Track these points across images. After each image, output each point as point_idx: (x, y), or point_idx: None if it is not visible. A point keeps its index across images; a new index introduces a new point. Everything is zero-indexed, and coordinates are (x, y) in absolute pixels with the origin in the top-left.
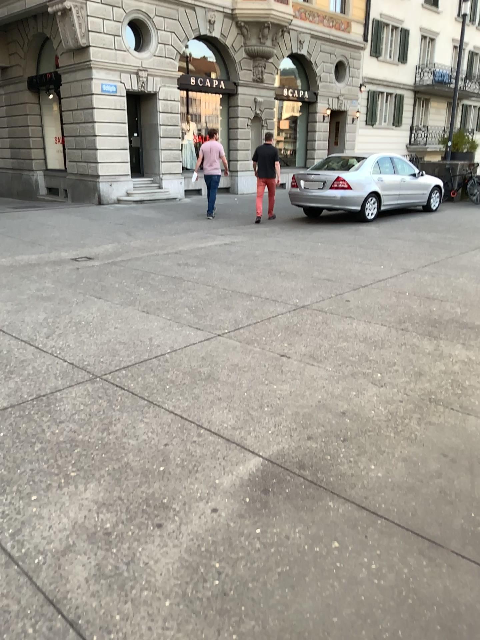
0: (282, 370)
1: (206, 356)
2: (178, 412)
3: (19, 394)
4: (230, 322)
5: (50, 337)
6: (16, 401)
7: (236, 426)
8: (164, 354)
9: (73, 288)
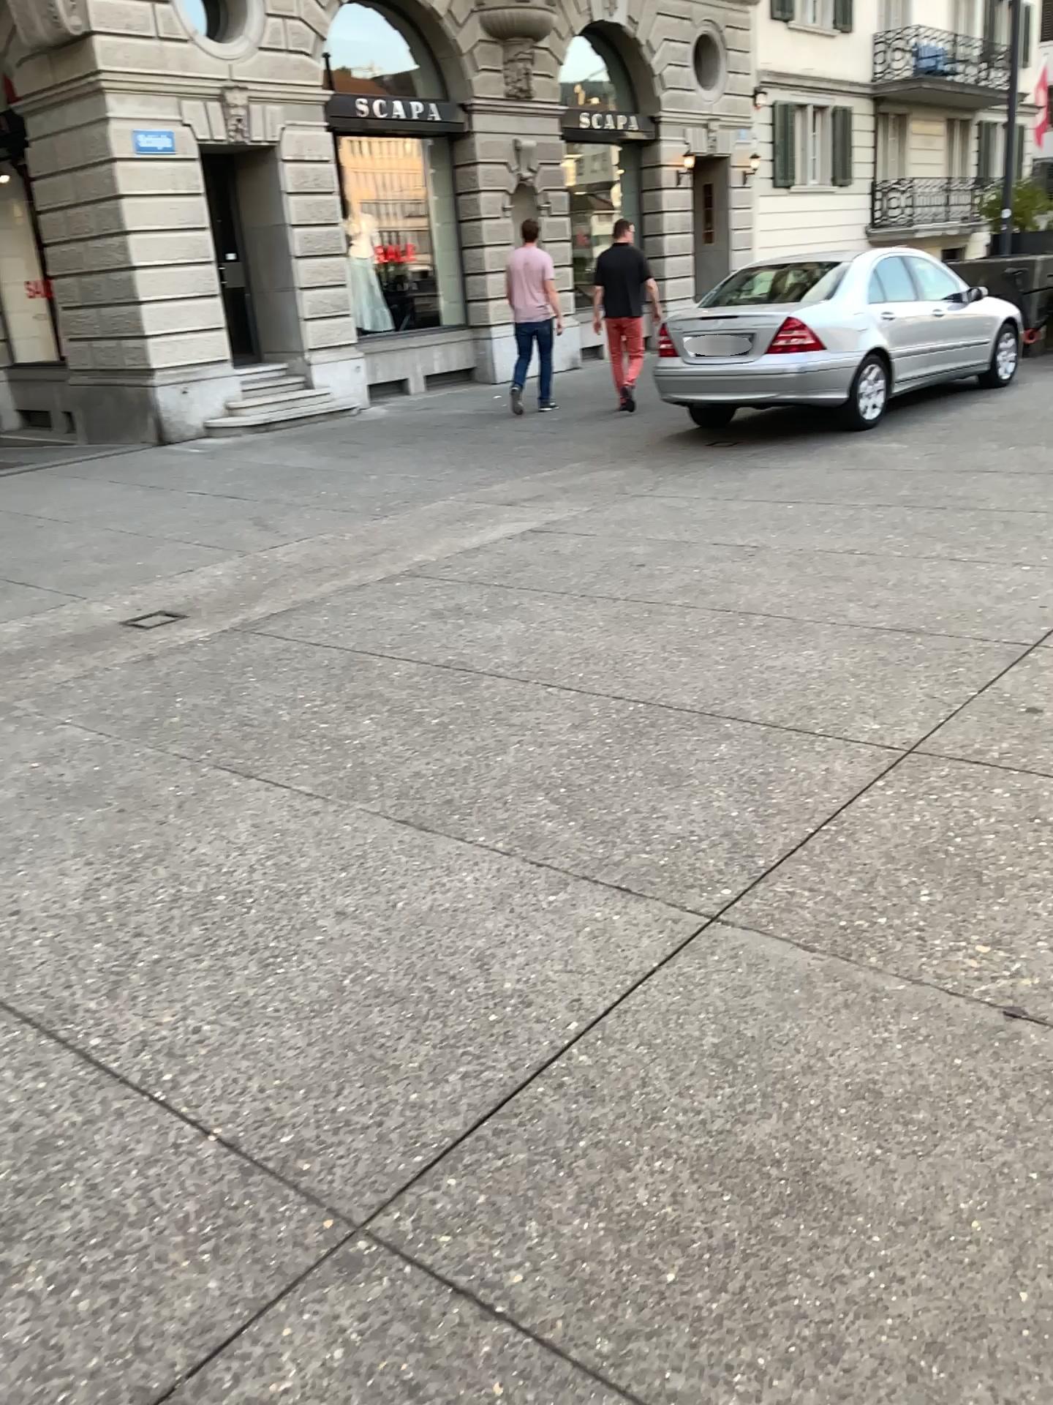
0: None
1: (727, 1042)
2: None
3: None
4: (722, 850)
5: (120, 999)
6: None
7: None
8: (563, 1046)
9: (154, 743)
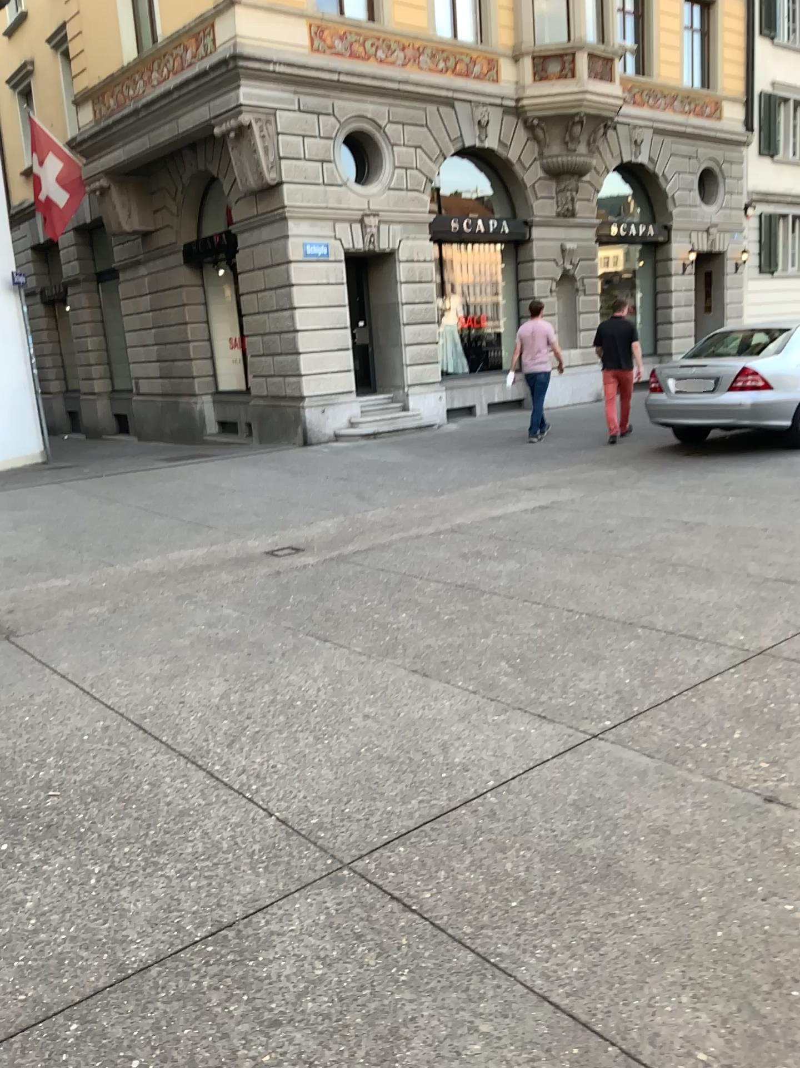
0: (785, 846)
1: (582, 798)
2: (562, 1000)
3: (169, 921)
4: (611, 698)
5: (232, 747)
6: (163, 947)
7: (735, 1060)
8: (483, 792)
9: (271, 619)
